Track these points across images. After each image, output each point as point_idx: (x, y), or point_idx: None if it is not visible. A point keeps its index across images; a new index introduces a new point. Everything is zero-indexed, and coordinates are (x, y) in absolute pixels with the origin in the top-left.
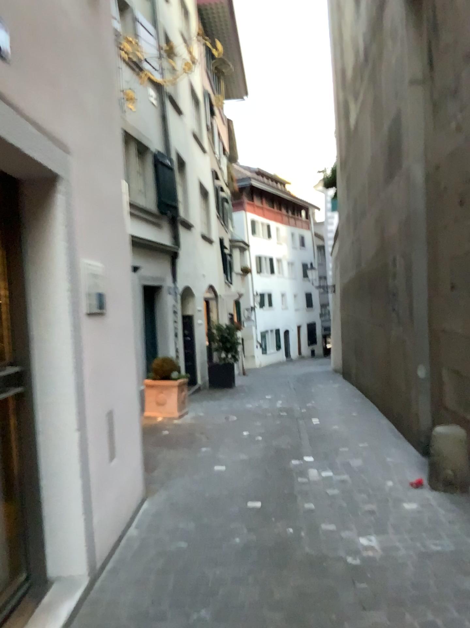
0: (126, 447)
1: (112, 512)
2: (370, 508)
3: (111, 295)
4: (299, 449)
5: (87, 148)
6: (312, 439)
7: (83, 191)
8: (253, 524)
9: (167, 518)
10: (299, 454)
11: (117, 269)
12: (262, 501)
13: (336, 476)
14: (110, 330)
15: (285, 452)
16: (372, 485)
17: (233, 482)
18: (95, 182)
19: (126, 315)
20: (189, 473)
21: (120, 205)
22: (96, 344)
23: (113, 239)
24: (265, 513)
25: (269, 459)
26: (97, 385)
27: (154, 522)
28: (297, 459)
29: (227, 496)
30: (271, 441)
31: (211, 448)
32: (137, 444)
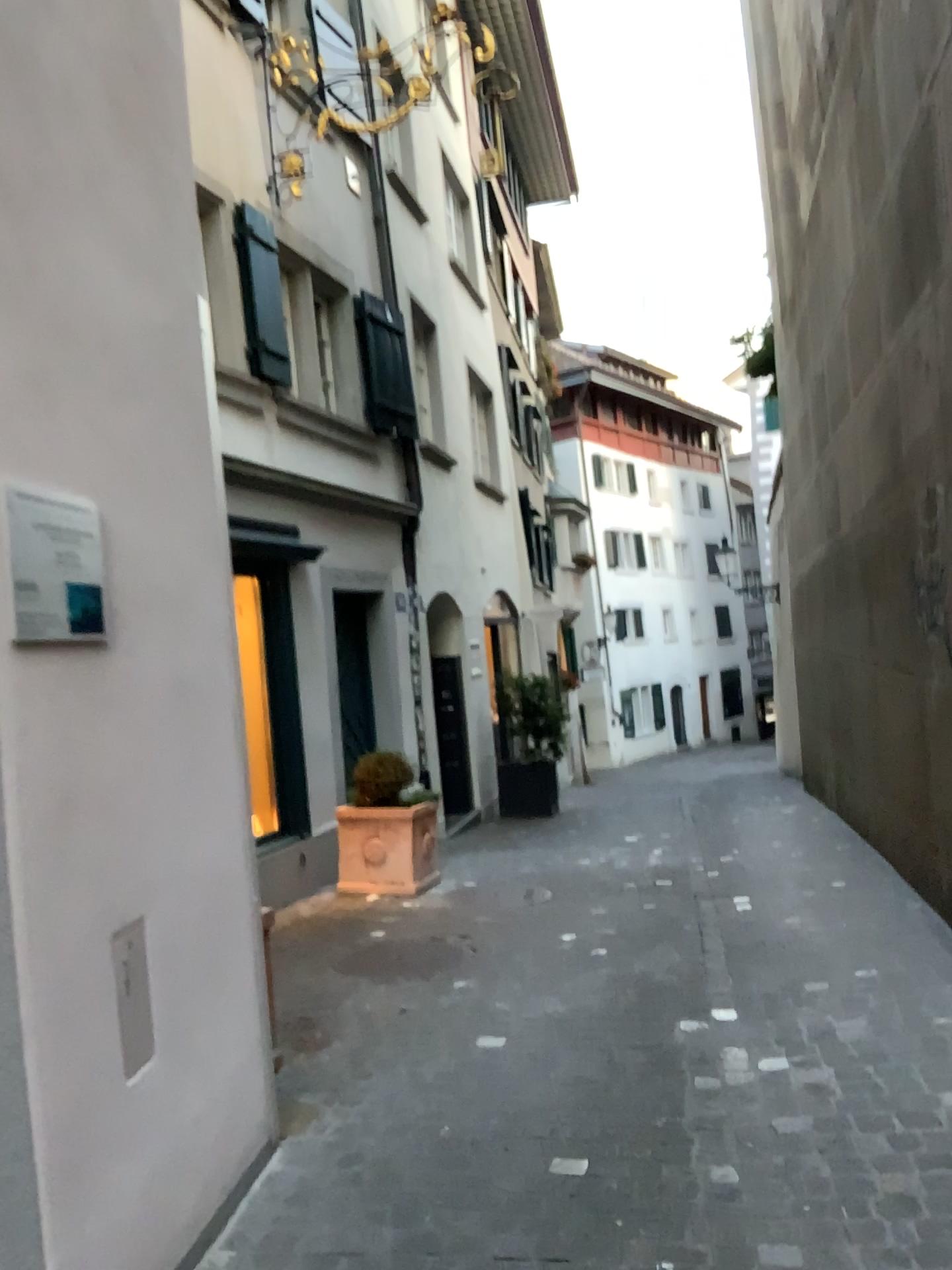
0: (203, 1014)
1: (133, 1223)
2: (904, 1194)
3: (138, 594)
4: (699, 988)
5: (32, 164)
6: (731, 957)
7: (10, 282)
8: (555, 1250)
9: (316, 1218)
10: (698, 1001)
11: (170, 524)
12: (592, 1158)
13: (800, 1075)
14: (135, 690)
15: (662, 995)
16: (904, 1110)
17: (519, 1090)
18: (64, 267)
19: (206, 650)
20: (409, 1059)
21: (186, 356)
22: (63, 733)
23: (150, 441)
24: (596, 1202)
25: (618, 1017)
26: (60, 855)
27: (277, 1233)
28: (693, 1018)
29: (496, 1139)
30: (627, 963)
31: (474, 982)
32: (245, 998)
